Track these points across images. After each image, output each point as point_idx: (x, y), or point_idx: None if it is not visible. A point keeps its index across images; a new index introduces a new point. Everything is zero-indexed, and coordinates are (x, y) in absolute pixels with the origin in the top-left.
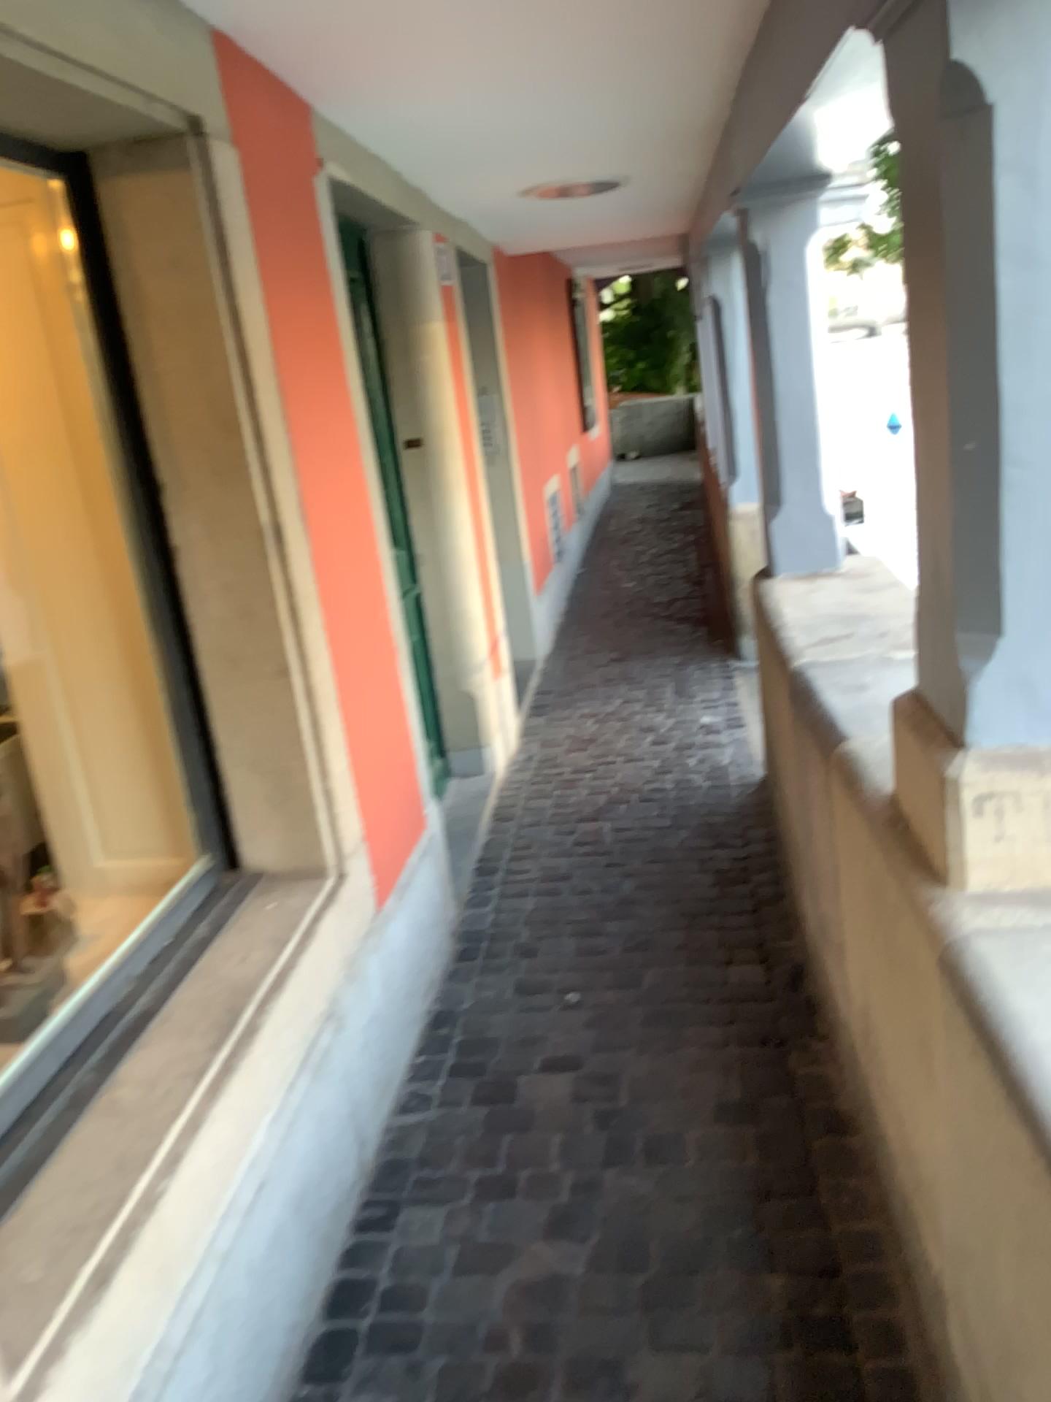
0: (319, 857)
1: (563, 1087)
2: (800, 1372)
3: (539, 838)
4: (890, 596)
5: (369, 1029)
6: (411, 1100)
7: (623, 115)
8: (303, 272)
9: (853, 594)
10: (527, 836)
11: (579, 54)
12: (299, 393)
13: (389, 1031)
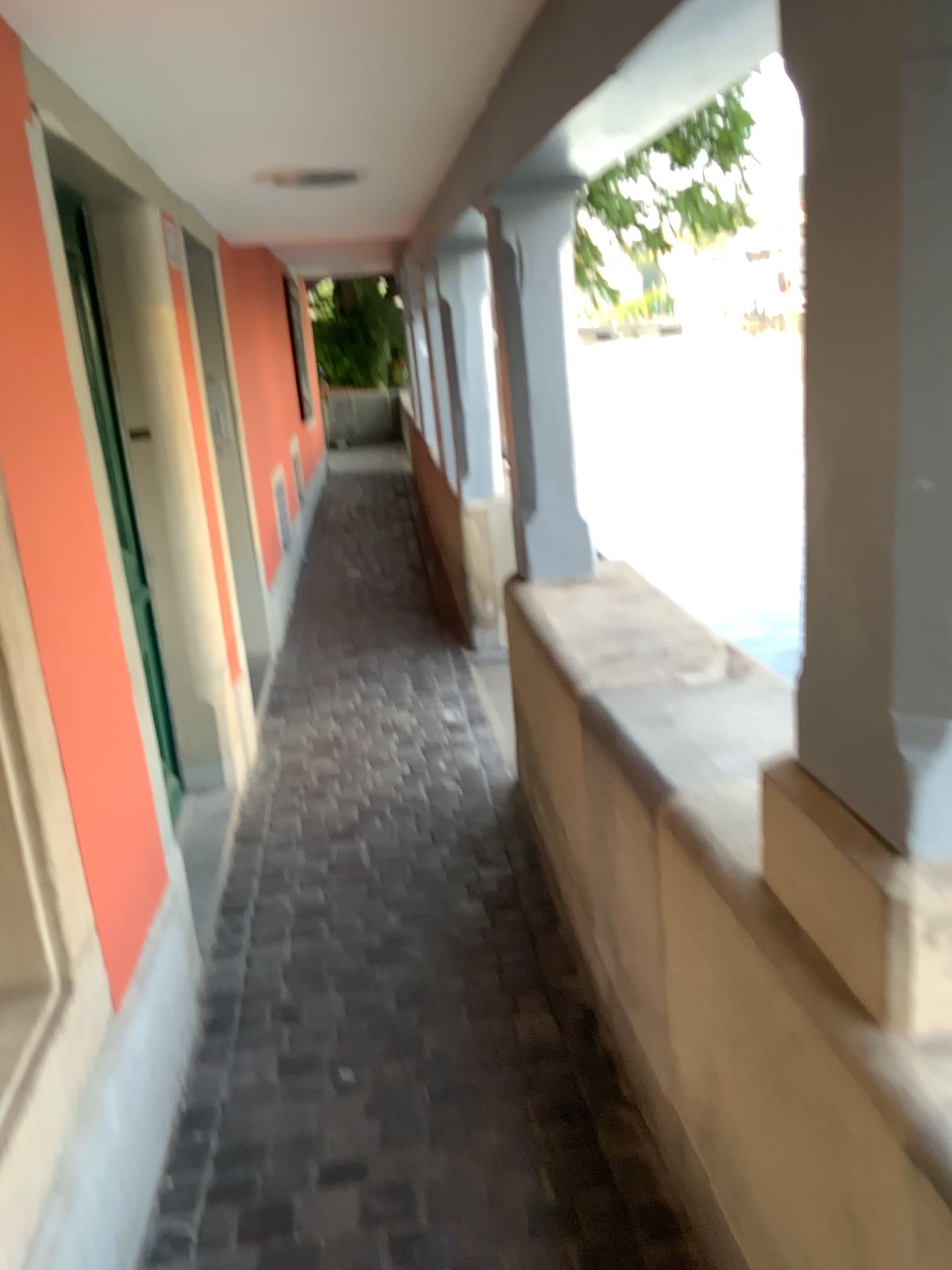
0: (41, 969)
1: (352, 1208)
2: None
3: (290, 864)
4: (655, 605)
5: (109, 1176)
6: (163, 1245)
7: (379, 93)
8: (8, 231)
9: (619, 603)
10: (276, 861)
11: (345, 7)
12: (6, 381)
13: (133, 1161)
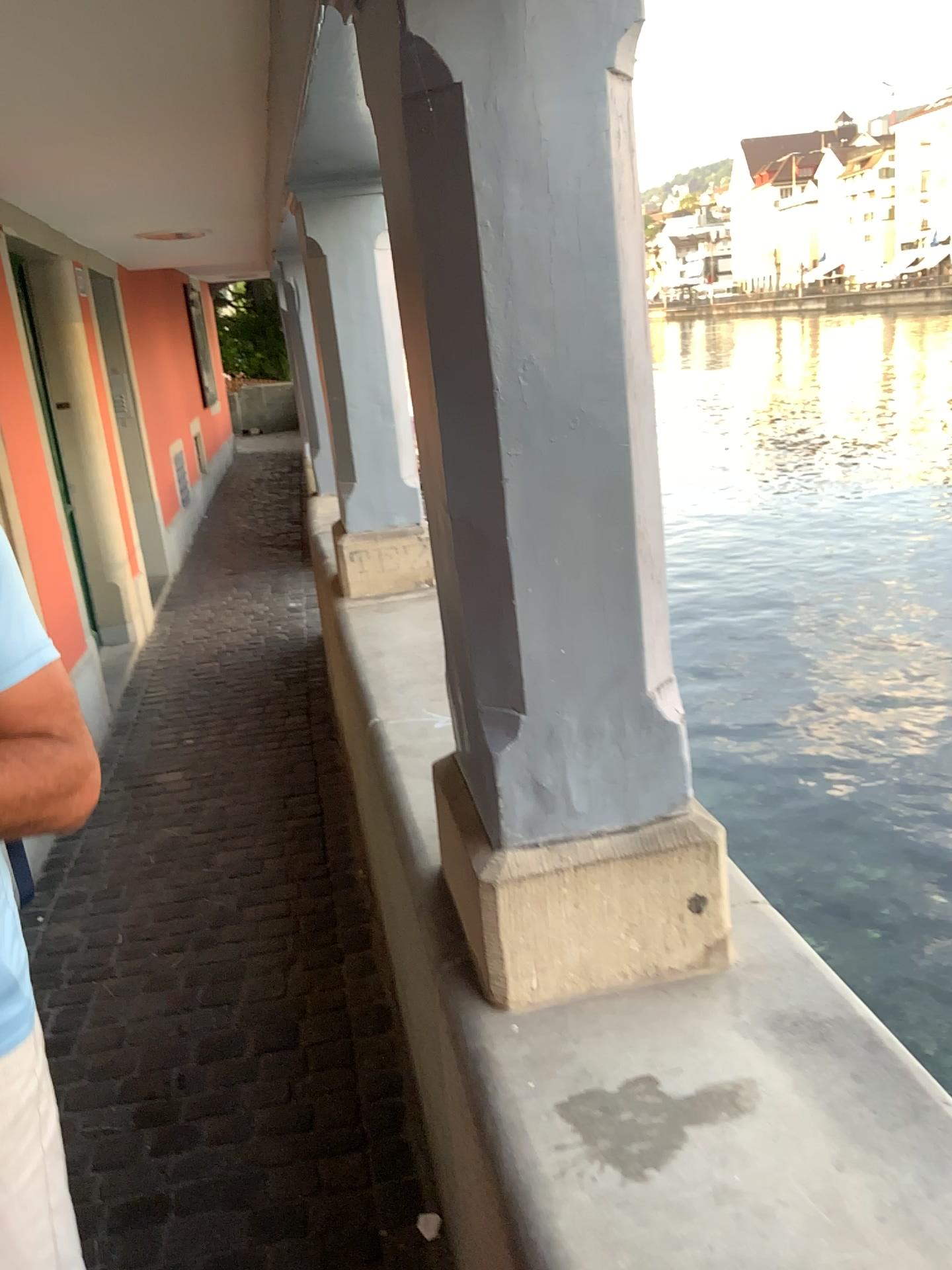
0: None
1: (181, 776)
2: (296, 847)
3: (168, 674)
4: None
5: None
6: None
7: (196, 205)
8: None
9: None
10: (160, 674)
11: (162, 179)
12: None
13: None
